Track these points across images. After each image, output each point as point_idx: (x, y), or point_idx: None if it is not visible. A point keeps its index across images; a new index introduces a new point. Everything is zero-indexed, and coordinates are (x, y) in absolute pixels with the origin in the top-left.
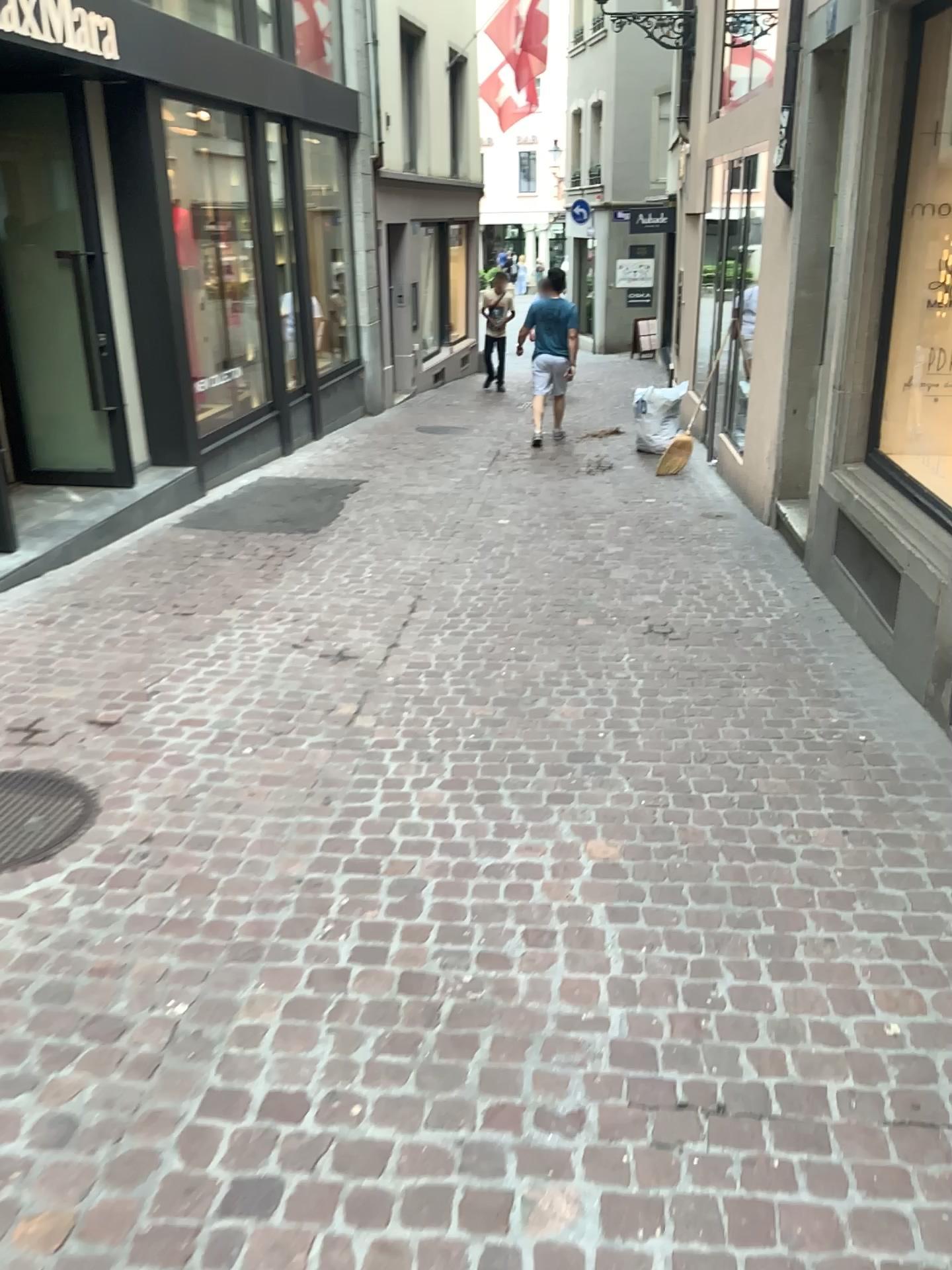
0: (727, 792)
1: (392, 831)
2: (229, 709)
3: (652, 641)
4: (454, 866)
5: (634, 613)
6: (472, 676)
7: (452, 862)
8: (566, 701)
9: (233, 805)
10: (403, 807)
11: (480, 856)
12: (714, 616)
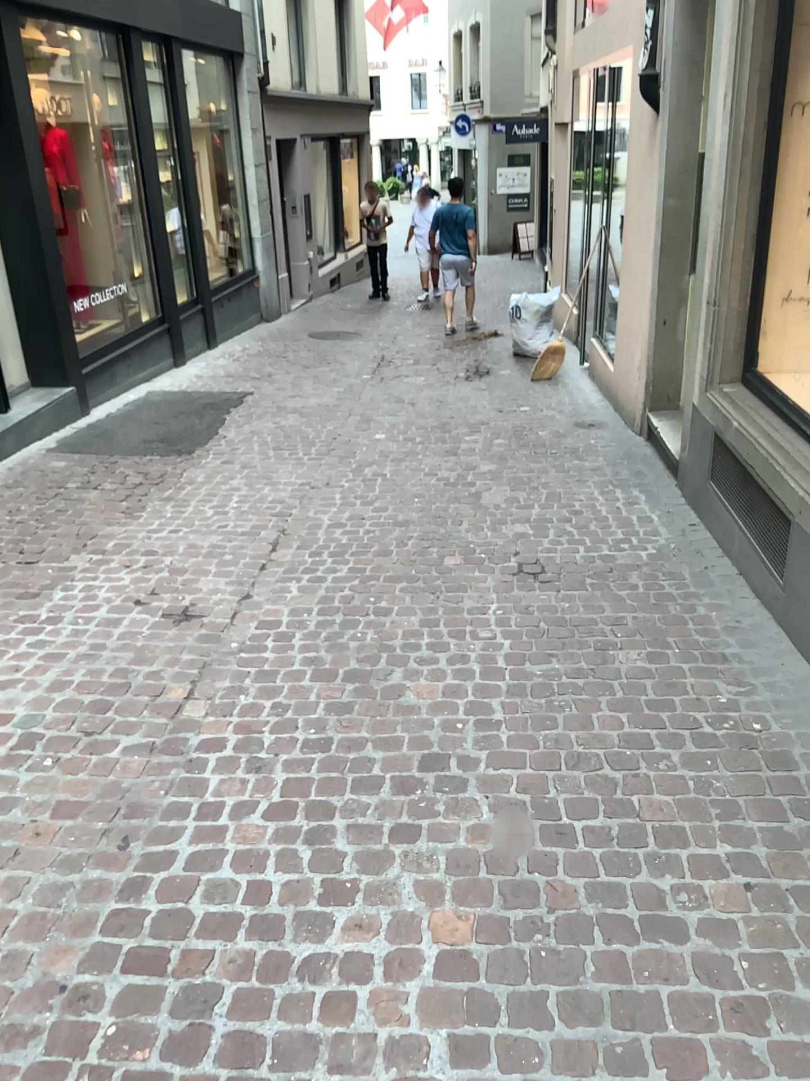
0: (603, 819)
1: (195, 895)
2: (43, 698)
3: (520, 588)
4: (262, 960)
5: (502, 550)
6: (322, 641)
7: (261, 950)
8: (422, 676)
9: (11, 855)
10: (216, 850)
11: (297, 940)
12: (587, 553)
